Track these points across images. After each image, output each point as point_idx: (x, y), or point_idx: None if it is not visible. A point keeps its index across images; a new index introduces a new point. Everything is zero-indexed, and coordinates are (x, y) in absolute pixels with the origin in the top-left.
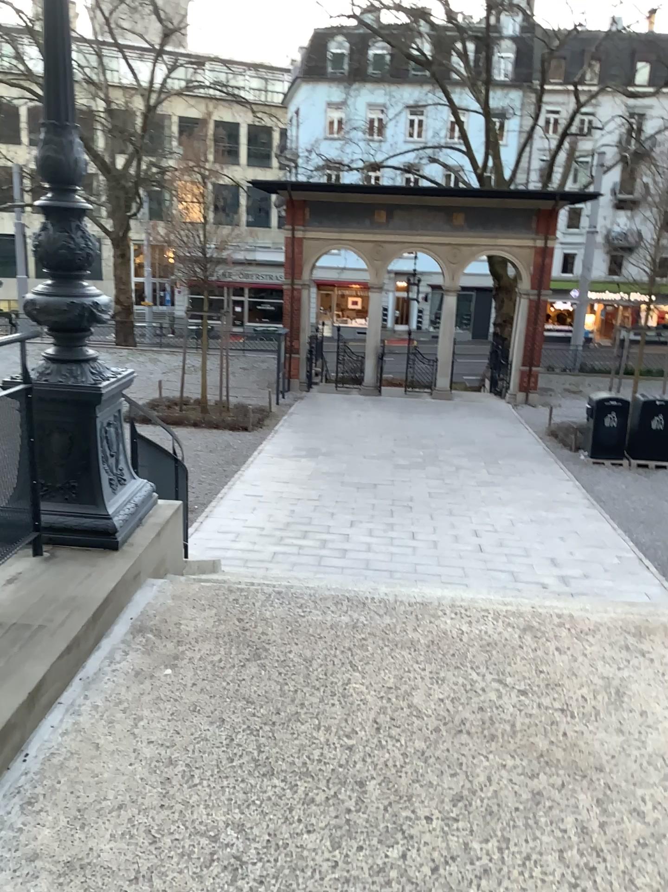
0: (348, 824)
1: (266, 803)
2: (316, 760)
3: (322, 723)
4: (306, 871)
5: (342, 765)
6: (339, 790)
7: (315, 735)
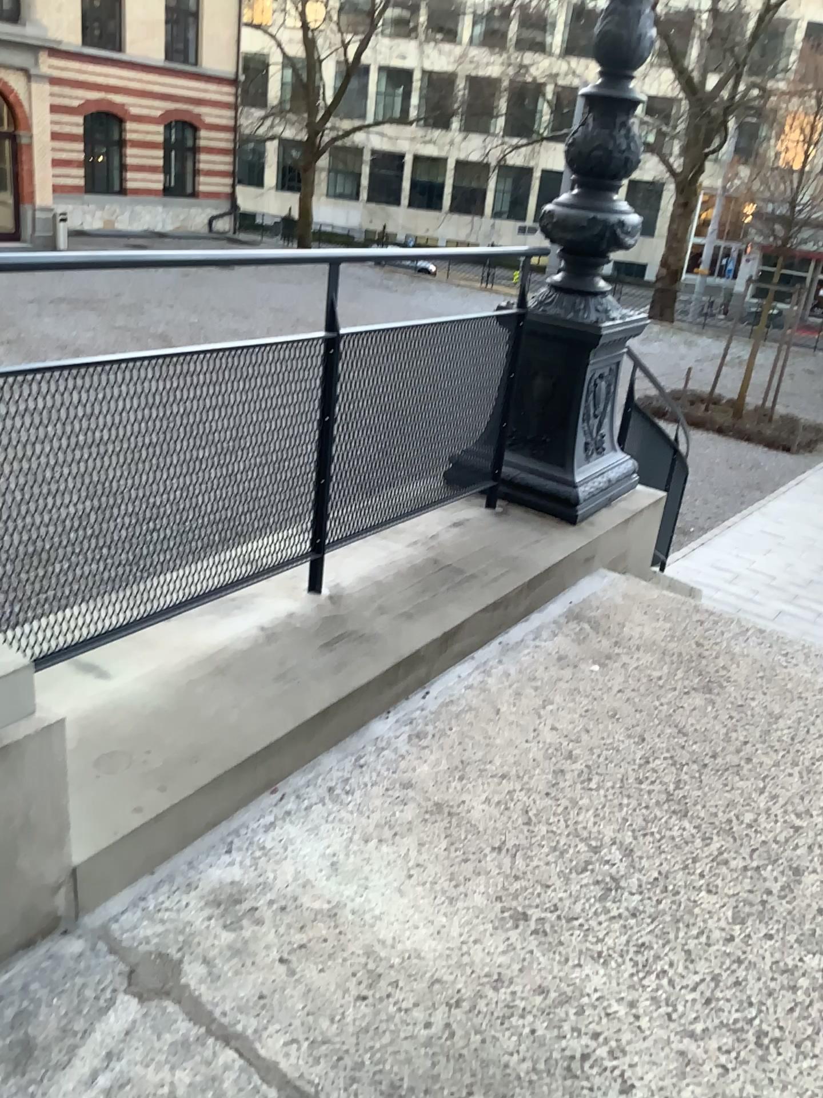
0: (763, 908)
1: (666, 842)
2: (745, 824)
3: (767, 789)
4: (693, 931)
5: (778, 843)
6: (765, 868)
7: (754, 798)
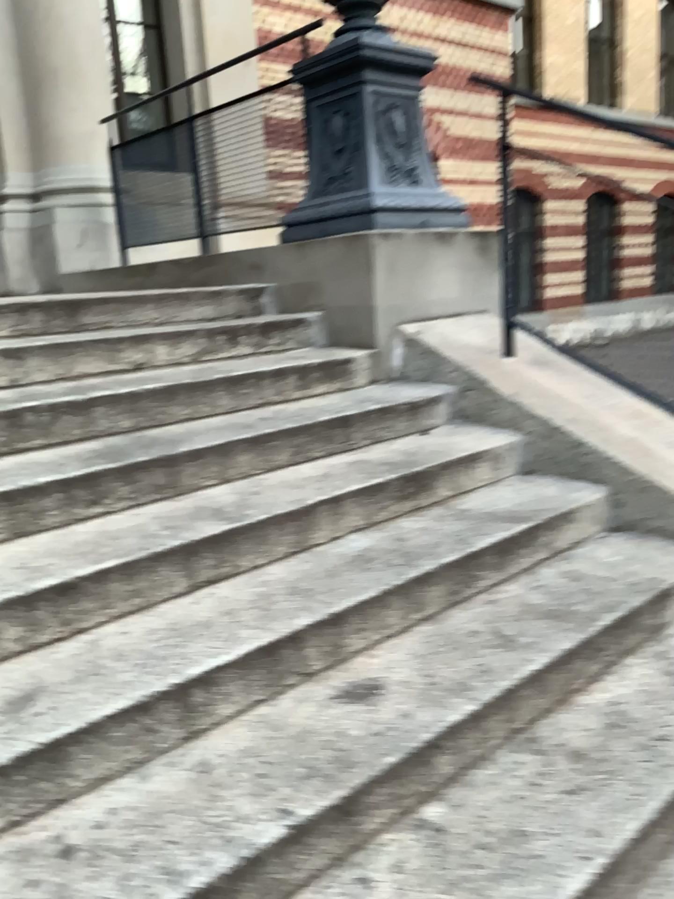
0: None
1: None
2: None
3: None
4: None
5: None
6: None
7: None
